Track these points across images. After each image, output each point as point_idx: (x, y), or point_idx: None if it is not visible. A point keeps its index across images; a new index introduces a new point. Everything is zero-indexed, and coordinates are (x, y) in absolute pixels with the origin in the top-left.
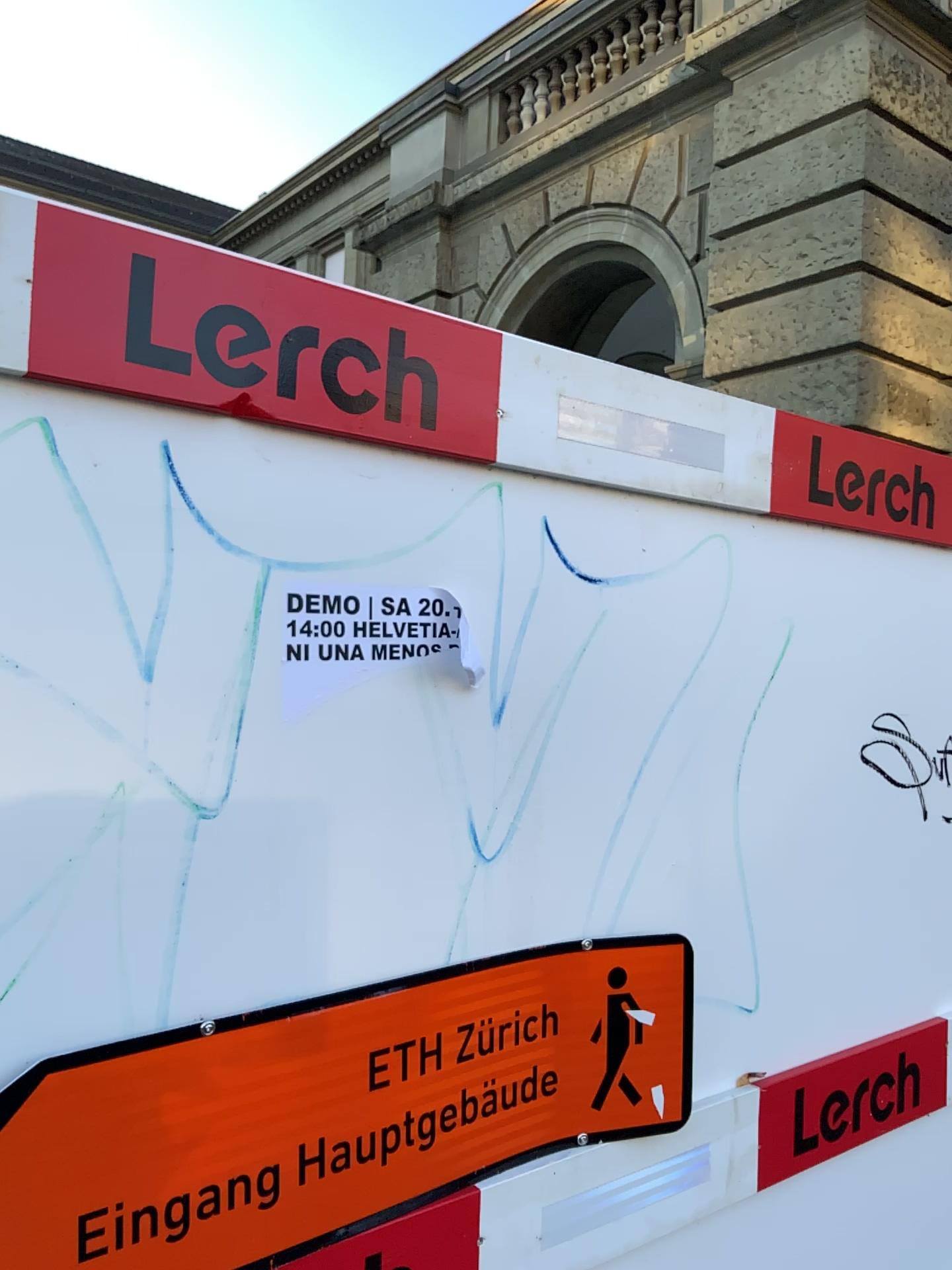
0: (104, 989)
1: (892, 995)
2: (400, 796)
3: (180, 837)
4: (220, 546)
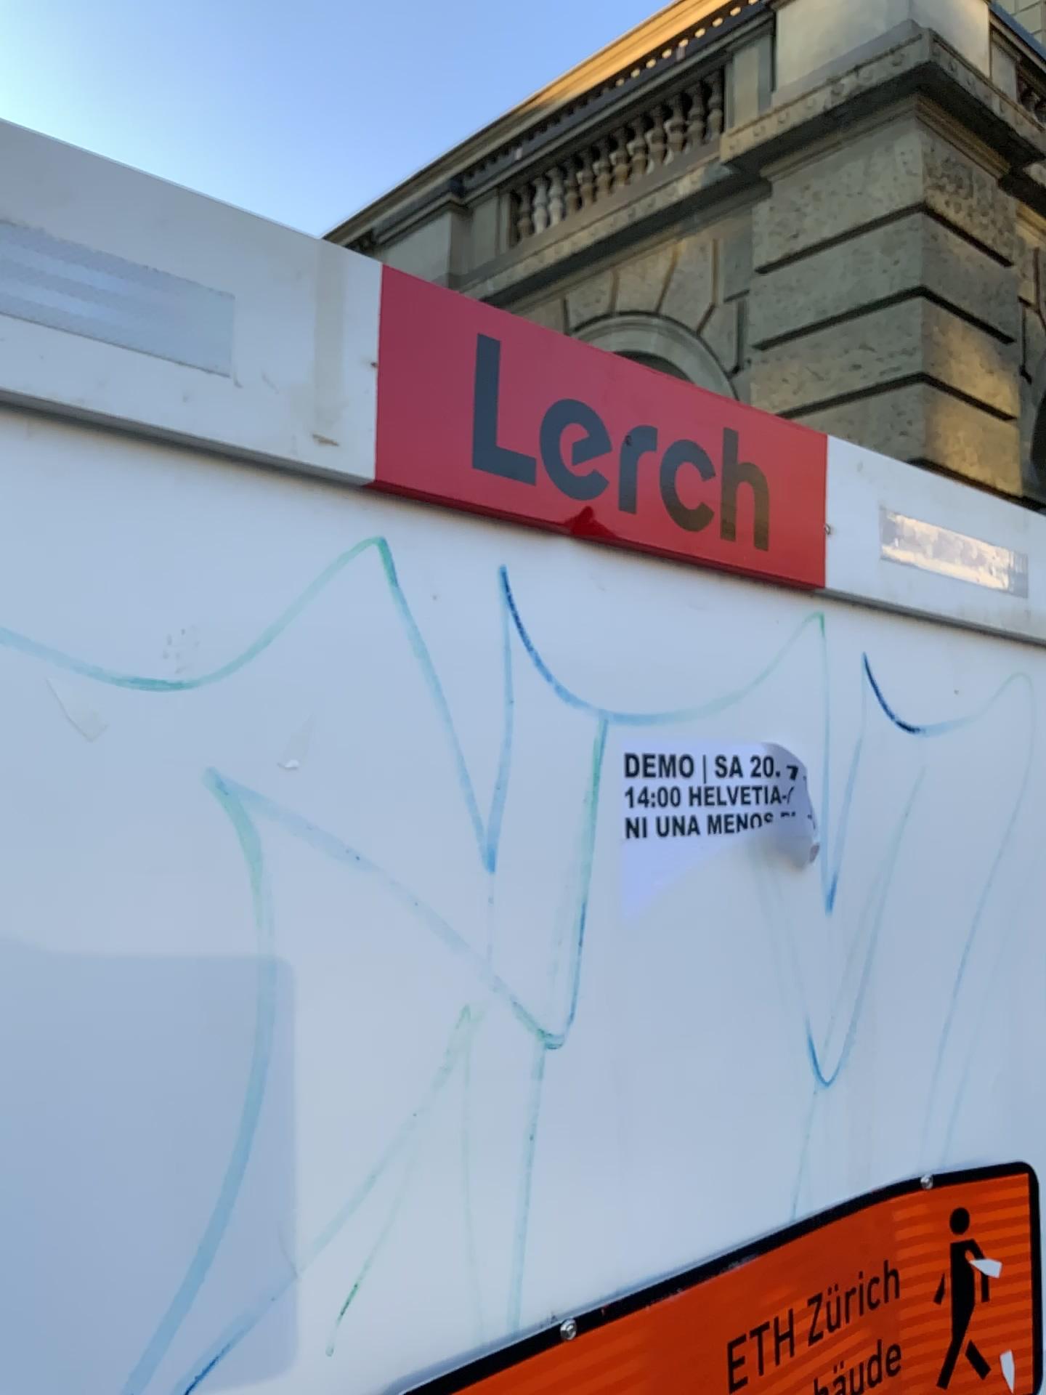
0: (452, 1287)
1: None
2: (737, 1005)
3: (525, 1074)
4: (556, 697)
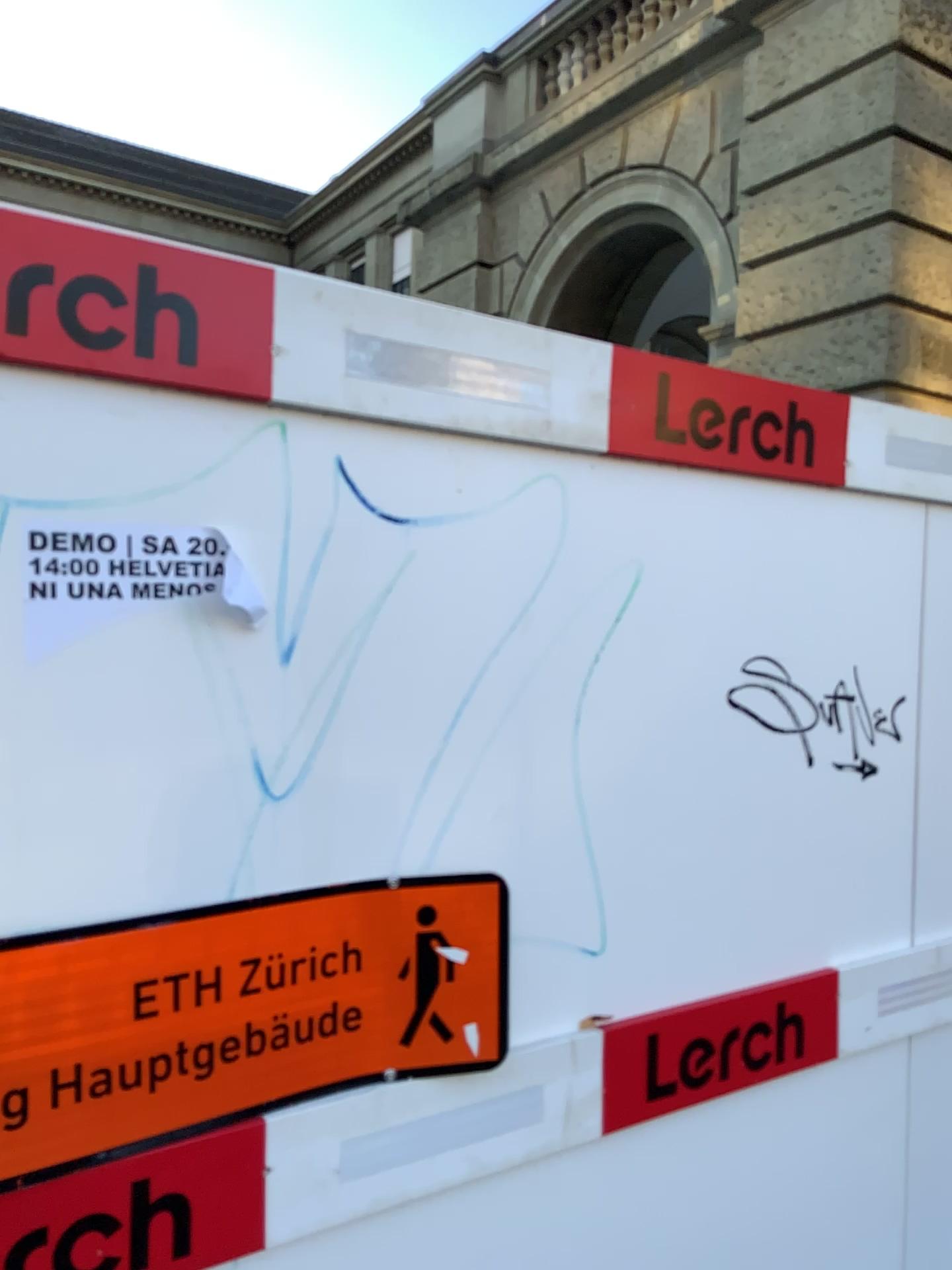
0: None
1: (773, 943)
2: (171, 734)
3: None
4: None
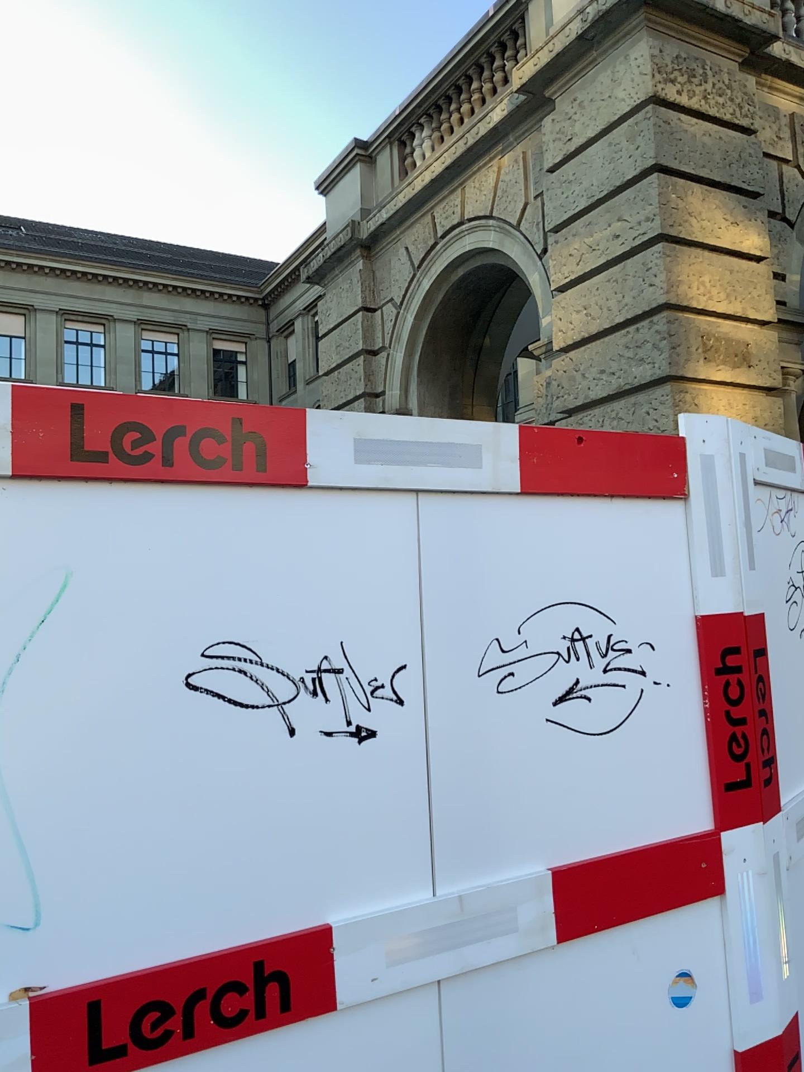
0: None
1: (255, 905)
2: None
3: None
4: None
